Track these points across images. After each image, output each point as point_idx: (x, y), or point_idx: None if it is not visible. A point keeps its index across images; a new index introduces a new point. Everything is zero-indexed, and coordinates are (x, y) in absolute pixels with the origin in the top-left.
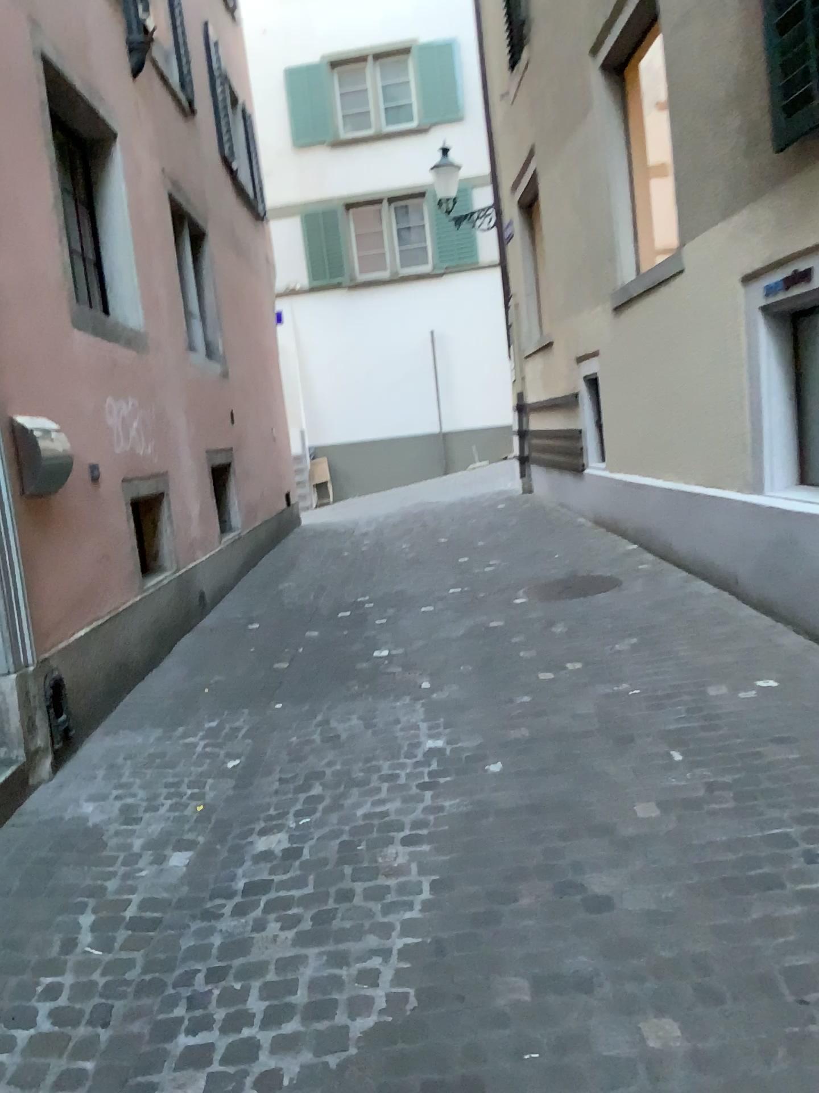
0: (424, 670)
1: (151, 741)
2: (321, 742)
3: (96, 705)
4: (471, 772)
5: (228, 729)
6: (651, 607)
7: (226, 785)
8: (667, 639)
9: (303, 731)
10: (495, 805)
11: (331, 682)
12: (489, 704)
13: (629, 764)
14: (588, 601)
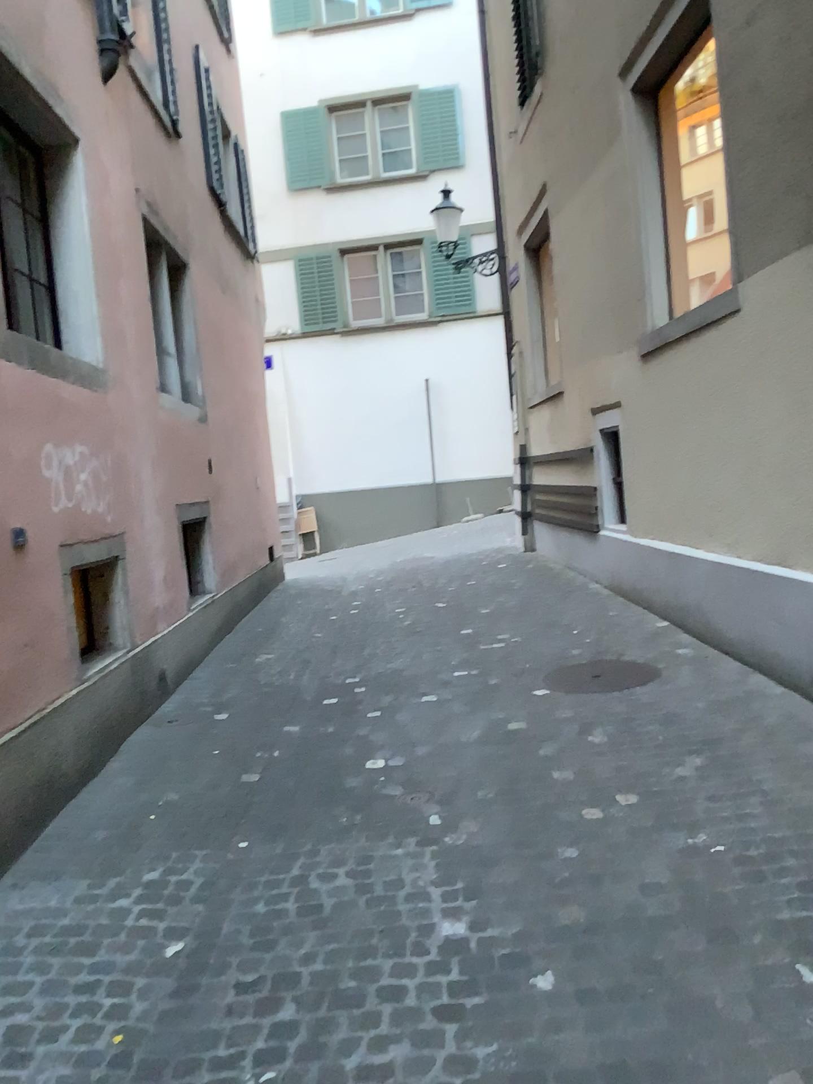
0: (432, 797)
1: (69, 904)
2: (297, 914)
3: (2, 846)
4: (510, 989)
5: (174, 885)
6: (706, 711)
7: (160, 993)
8: (738, 761)
9: (273, 894)
10: (555, 1067)
11: (313, 808)
12: (522, 861)
13: (744, 993)
14: (625, 698)
